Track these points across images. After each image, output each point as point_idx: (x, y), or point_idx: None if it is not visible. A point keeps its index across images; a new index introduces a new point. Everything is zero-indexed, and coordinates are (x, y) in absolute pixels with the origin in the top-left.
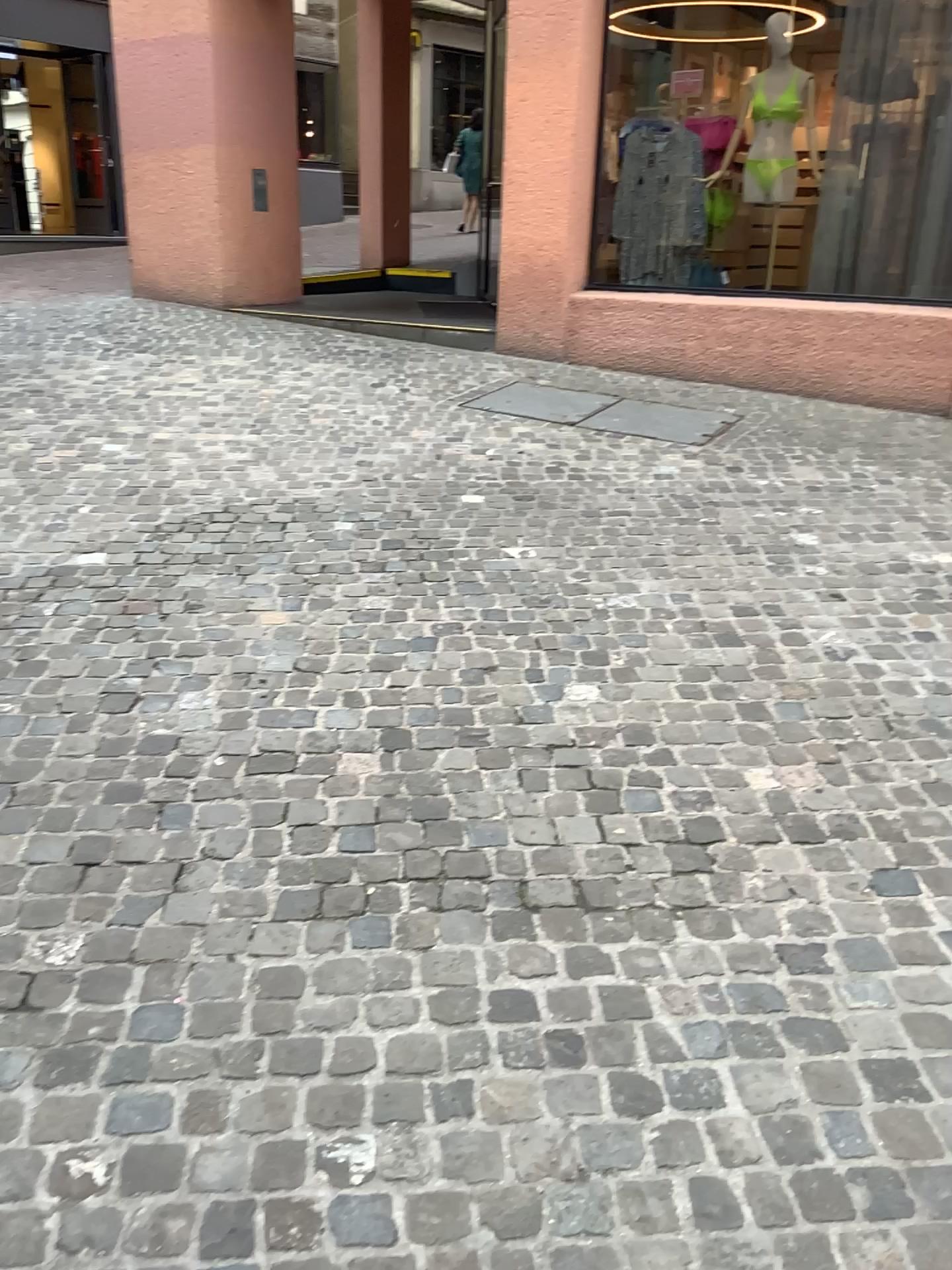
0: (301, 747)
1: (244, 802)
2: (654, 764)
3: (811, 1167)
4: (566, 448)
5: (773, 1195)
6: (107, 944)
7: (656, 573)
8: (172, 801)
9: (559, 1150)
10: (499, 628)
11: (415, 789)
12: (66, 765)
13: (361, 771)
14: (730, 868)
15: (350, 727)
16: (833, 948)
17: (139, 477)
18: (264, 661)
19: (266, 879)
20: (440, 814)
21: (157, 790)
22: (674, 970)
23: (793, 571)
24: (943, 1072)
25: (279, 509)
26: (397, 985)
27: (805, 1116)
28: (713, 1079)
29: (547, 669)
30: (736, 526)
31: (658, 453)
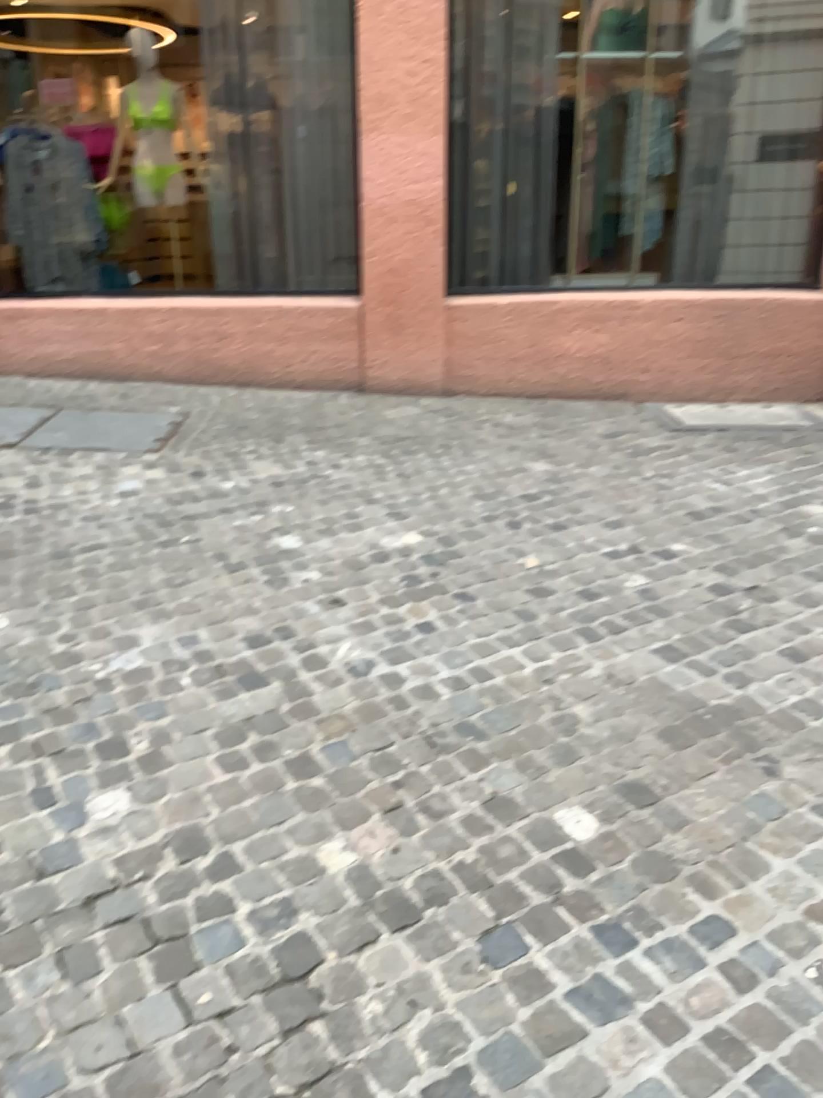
0: None
1: None
2: (218, 881)
3: None
4: (18, 481)
5: None
6: None
7: (154, 618)
8: None
9: None
10: None
11: None
12: None
13: None
14: (342, 1004)
15: None
16: (482, 1074)
17: None
18: None
19: None
20: None
21: None
22: None
23: (290, 583)
24: None
25: None
26: None
27: None
28: None
29: (59, 783)
30: (221, 543)
31: (119, 470)
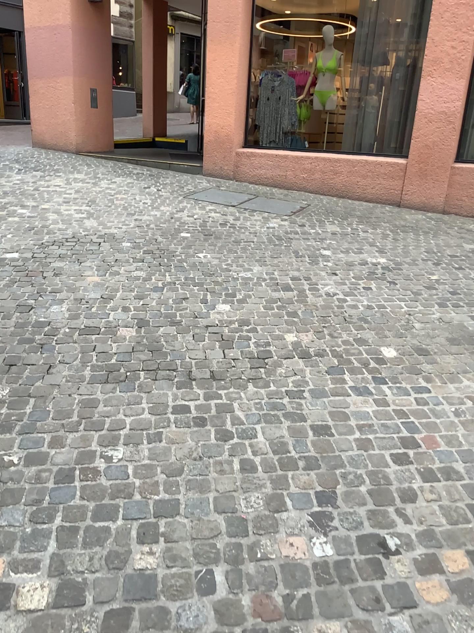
0: (102, 325)
1: (77, 344)
2: (248, 331)
3: (285, 454)
4: (229, 215)
5: (270, 462)
6: (19, 390)
7: (260, 264)
8: (47, 343)
9: (192, 451)
10: (190, 283)
11: (149, 340)
12: (2, 331)
13: (127, 334)
14: (272, 366)
15: (123, 318)
16: (307, 390)
17: (34, 223)
18: (88, 294)
19: (85, 370)
20: (158, 348)
21: (40, 339)
22: (245, 398)
23: (318, 263)
24: (340, 427)
25: (97, 237)
26: (136, 402)
27: (286, 440)
28: (254, 430)
29: (209, 298)
30: (297, 246)
31: (269, 217)
